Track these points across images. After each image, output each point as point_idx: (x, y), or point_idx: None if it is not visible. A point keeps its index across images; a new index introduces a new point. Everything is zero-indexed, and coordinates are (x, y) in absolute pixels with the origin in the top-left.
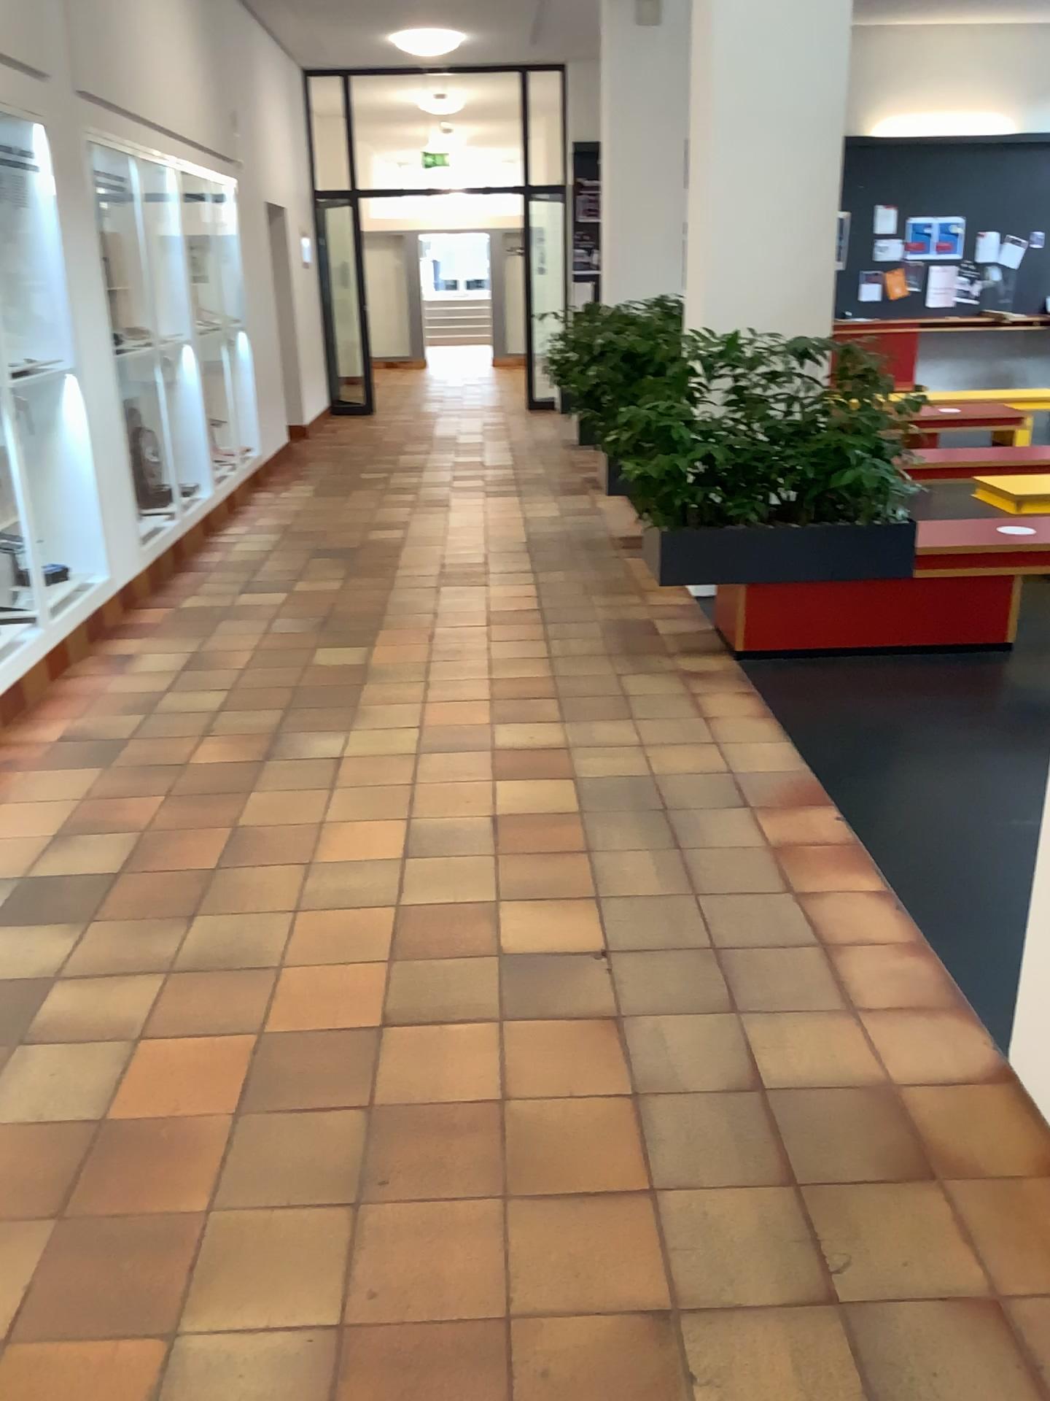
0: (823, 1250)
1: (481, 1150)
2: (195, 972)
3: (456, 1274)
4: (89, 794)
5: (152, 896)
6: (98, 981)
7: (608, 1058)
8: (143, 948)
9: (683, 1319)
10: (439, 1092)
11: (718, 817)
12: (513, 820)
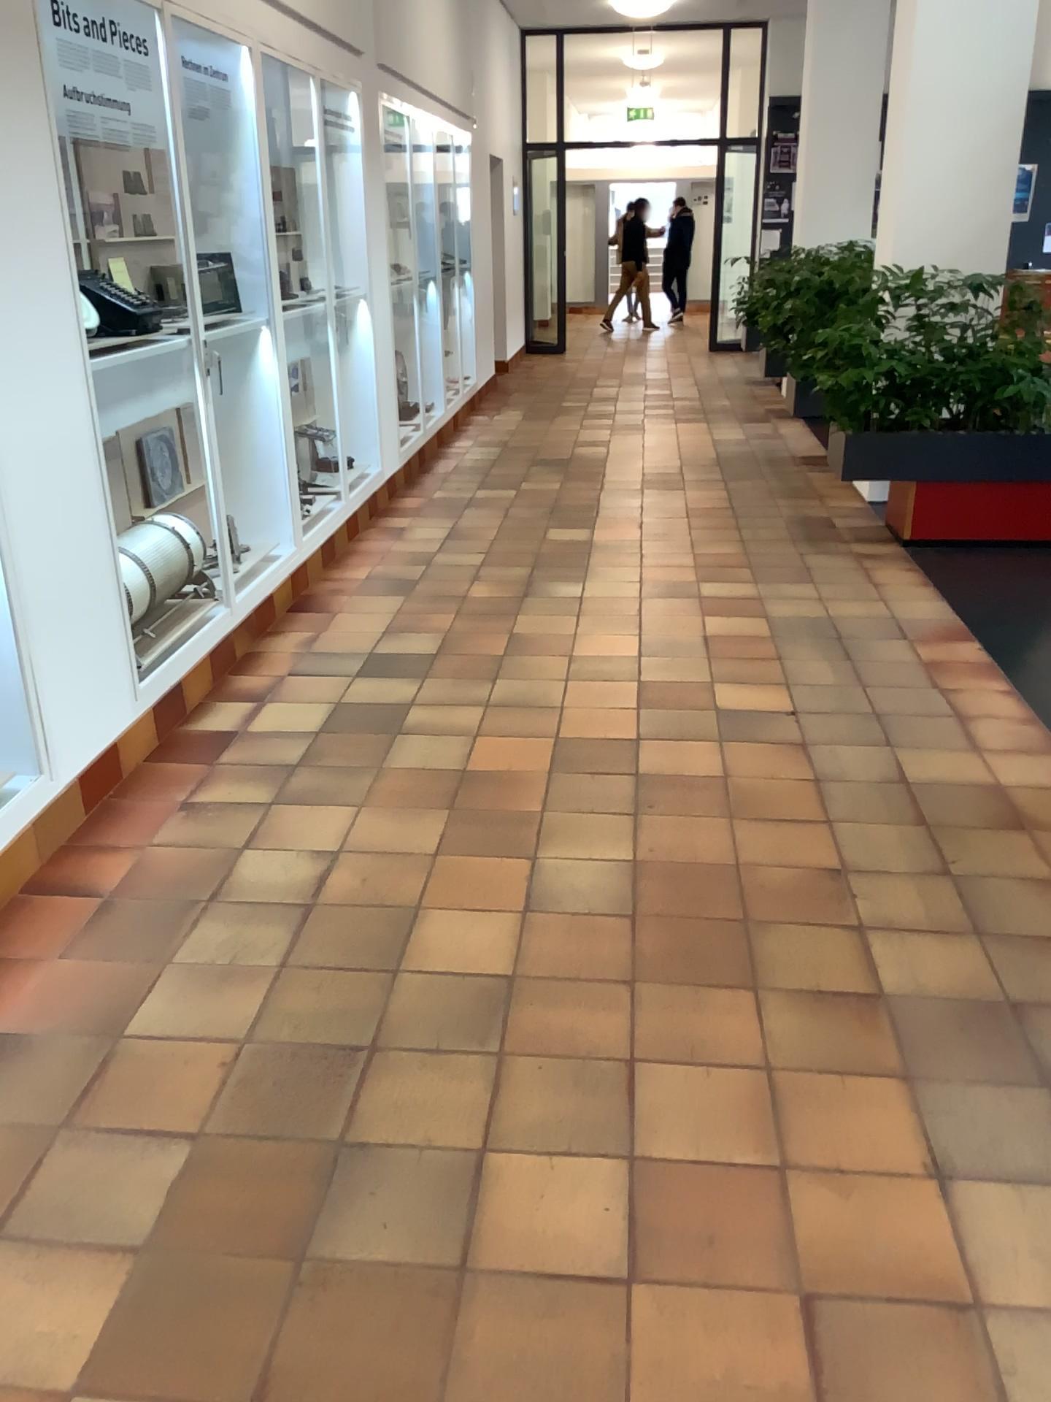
0: (943, 852)
1: (715, 796)
2: (505, 706)
3: (705, 846)
4: (400, 610)
5: (463, 667)
6: (440, 707)
7: (799, 761)
8: (466, 692)
9: (849, 872)
10: (684, 771)
11: (882, 643)
12: (722, 637)
